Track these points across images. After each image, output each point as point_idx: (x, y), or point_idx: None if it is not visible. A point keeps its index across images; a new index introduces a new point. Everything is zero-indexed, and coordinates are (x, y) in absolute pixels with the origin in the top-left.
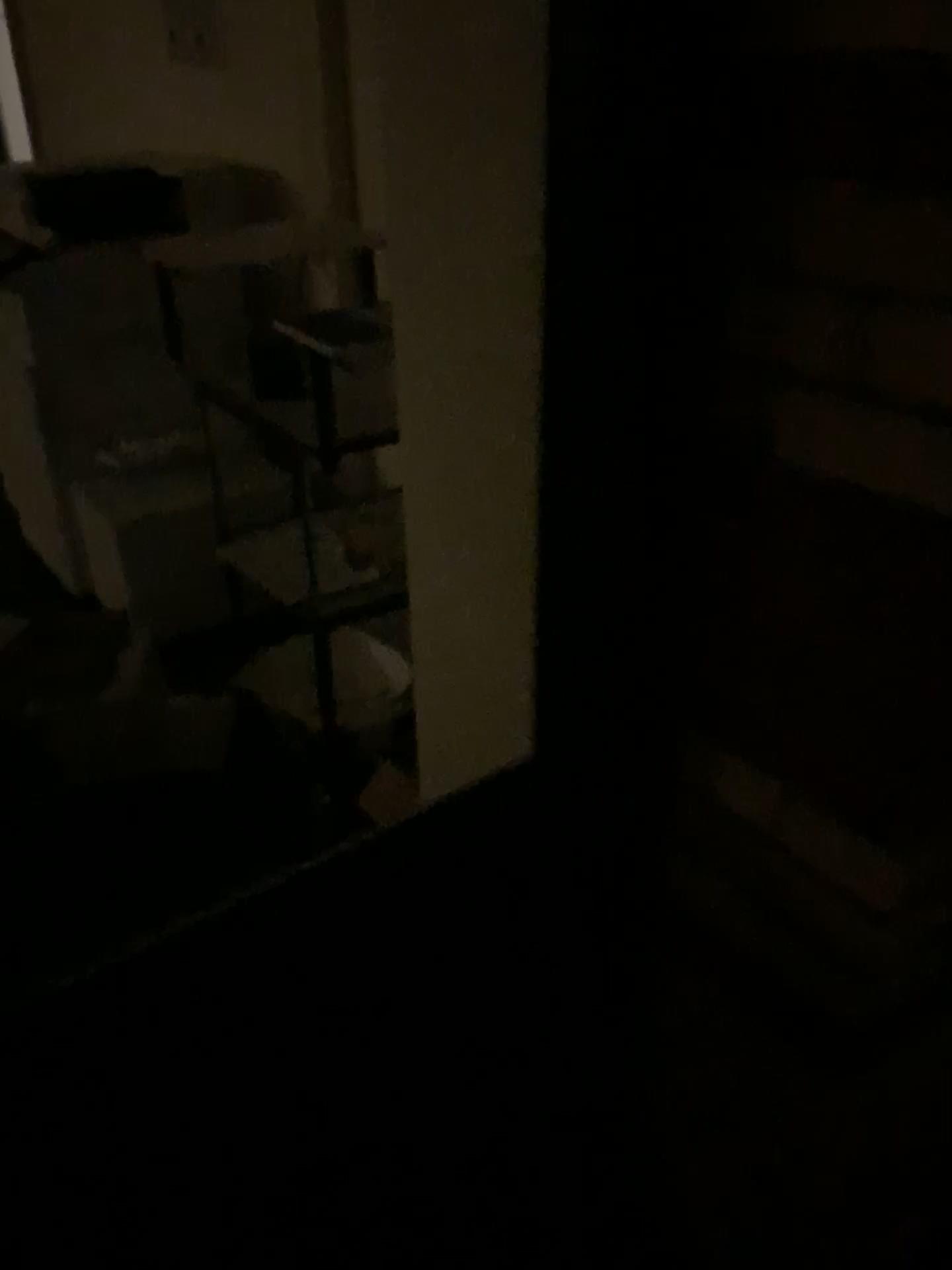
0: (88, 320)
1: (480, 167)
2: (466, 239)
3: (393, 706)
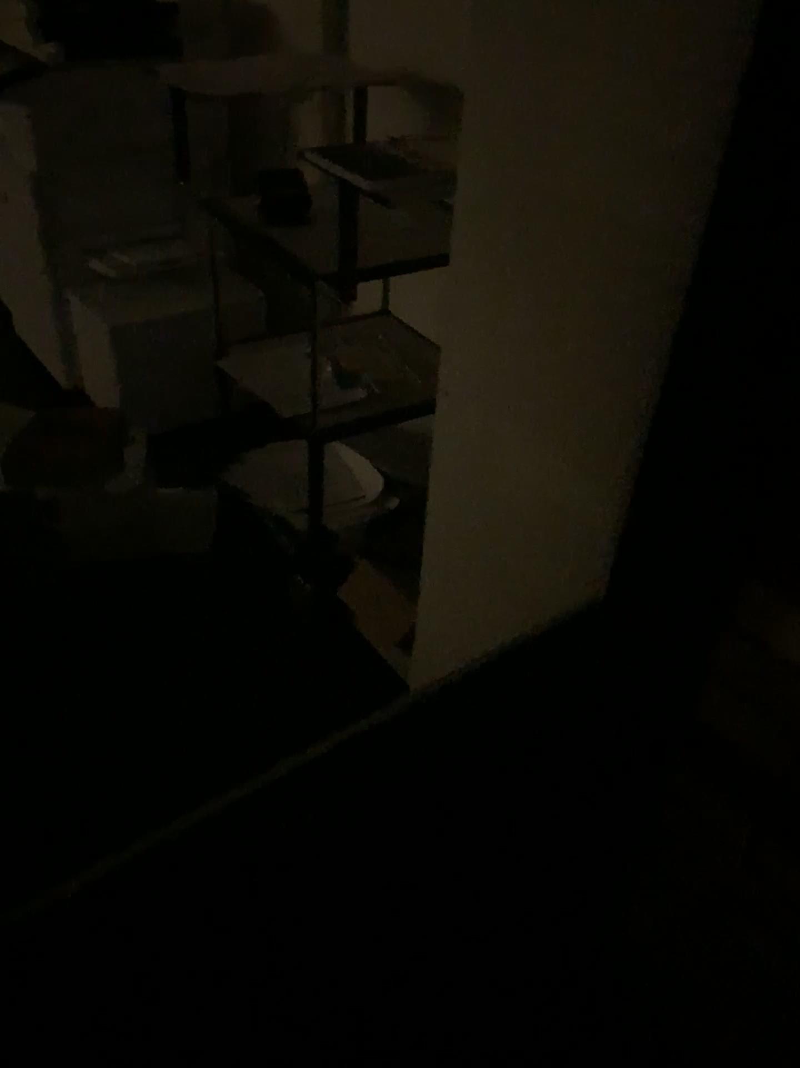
0: (85, 133)
1: (605, 3)
2: (571, 79)
3: (369, 511)
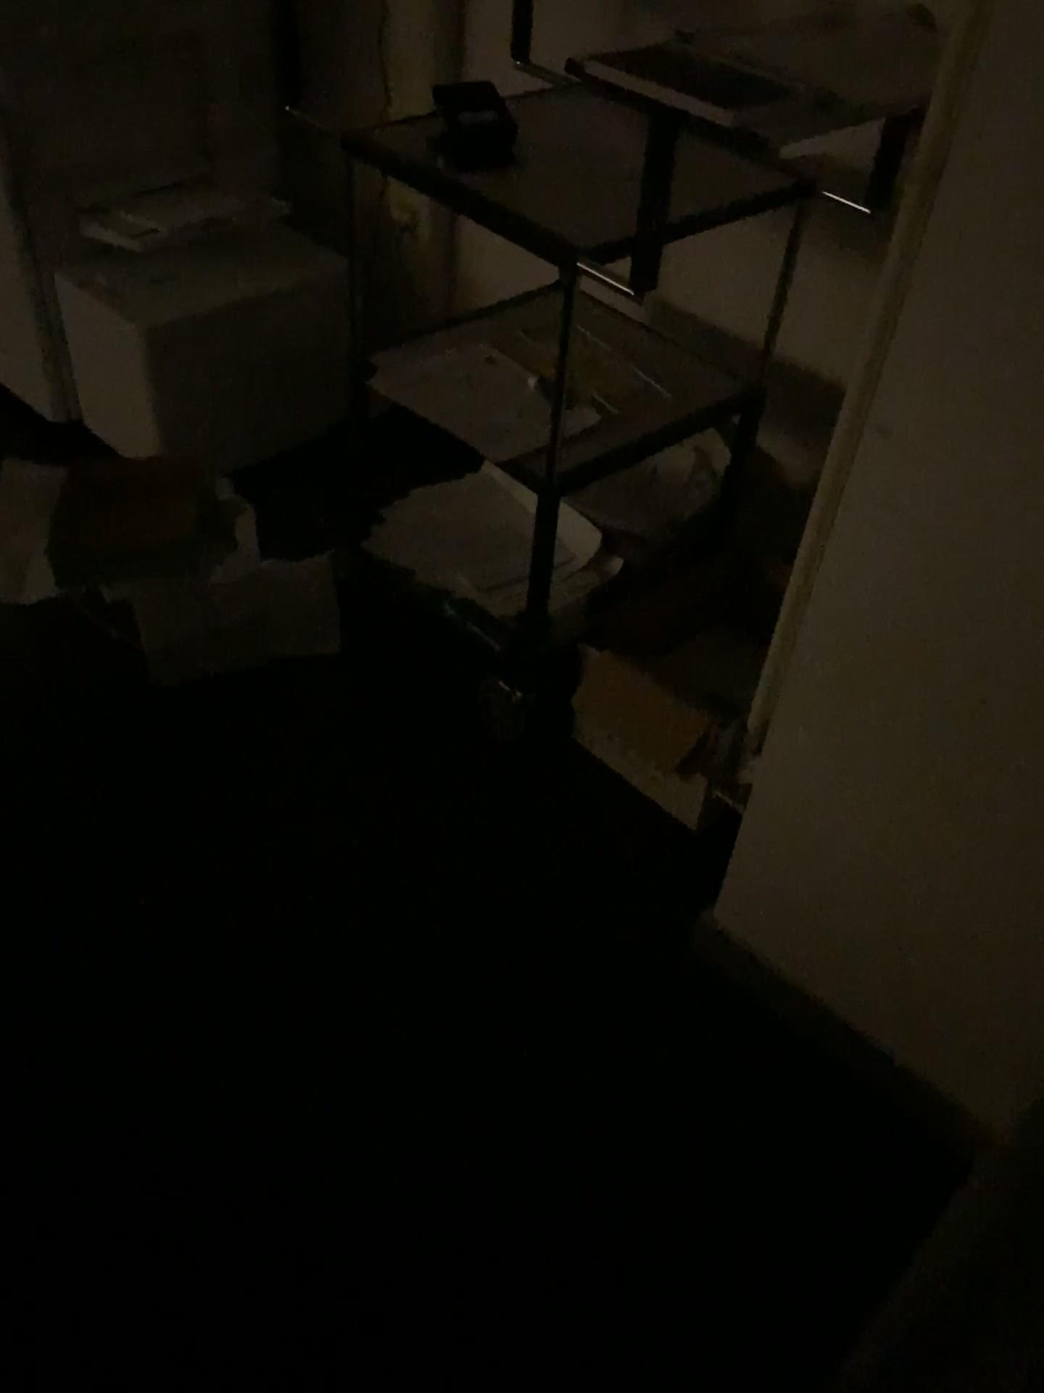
0: (68, 20)
1: None
2: None
3: (594, 579)
